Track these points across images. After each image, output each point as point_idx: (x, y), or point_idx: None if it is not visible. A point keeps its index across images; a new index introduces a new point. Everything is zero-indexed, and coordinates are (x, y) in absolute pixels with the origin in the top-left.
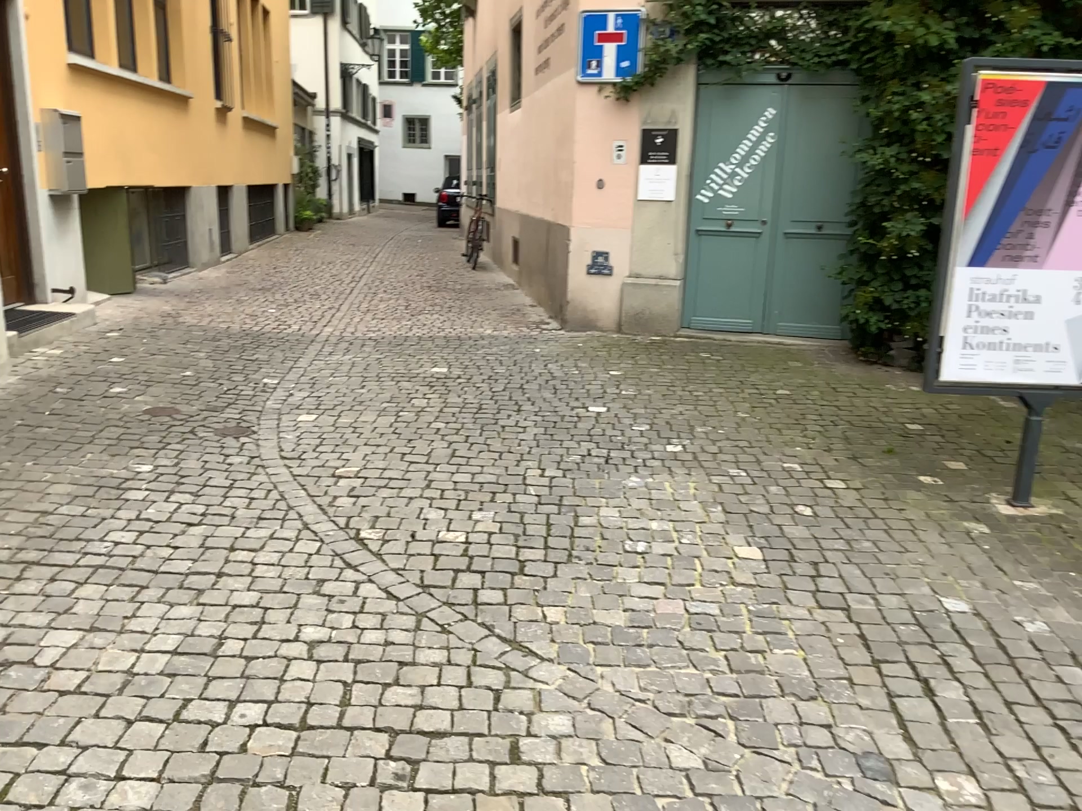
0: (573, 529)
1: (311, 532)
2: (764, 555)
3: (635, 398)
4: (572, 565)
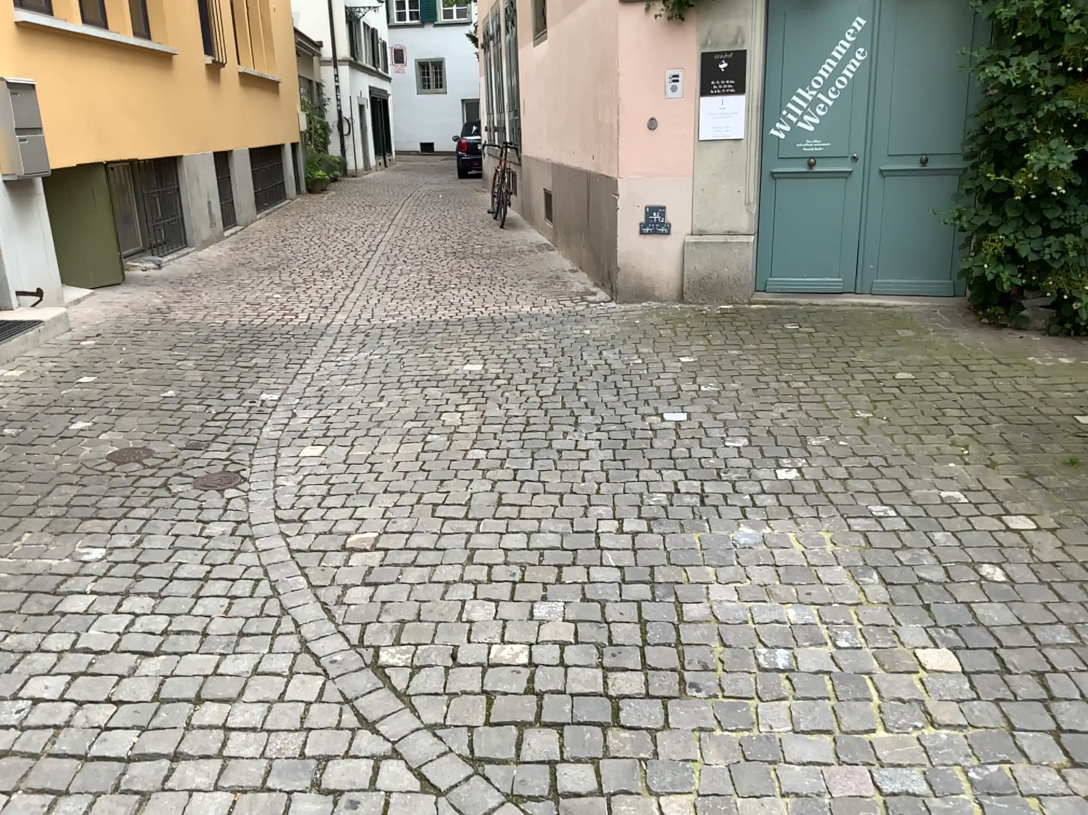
0: (678, 627)
1: (312, 658)
2: (961, 663)
3: (719, 396)
4: (688, 698)
